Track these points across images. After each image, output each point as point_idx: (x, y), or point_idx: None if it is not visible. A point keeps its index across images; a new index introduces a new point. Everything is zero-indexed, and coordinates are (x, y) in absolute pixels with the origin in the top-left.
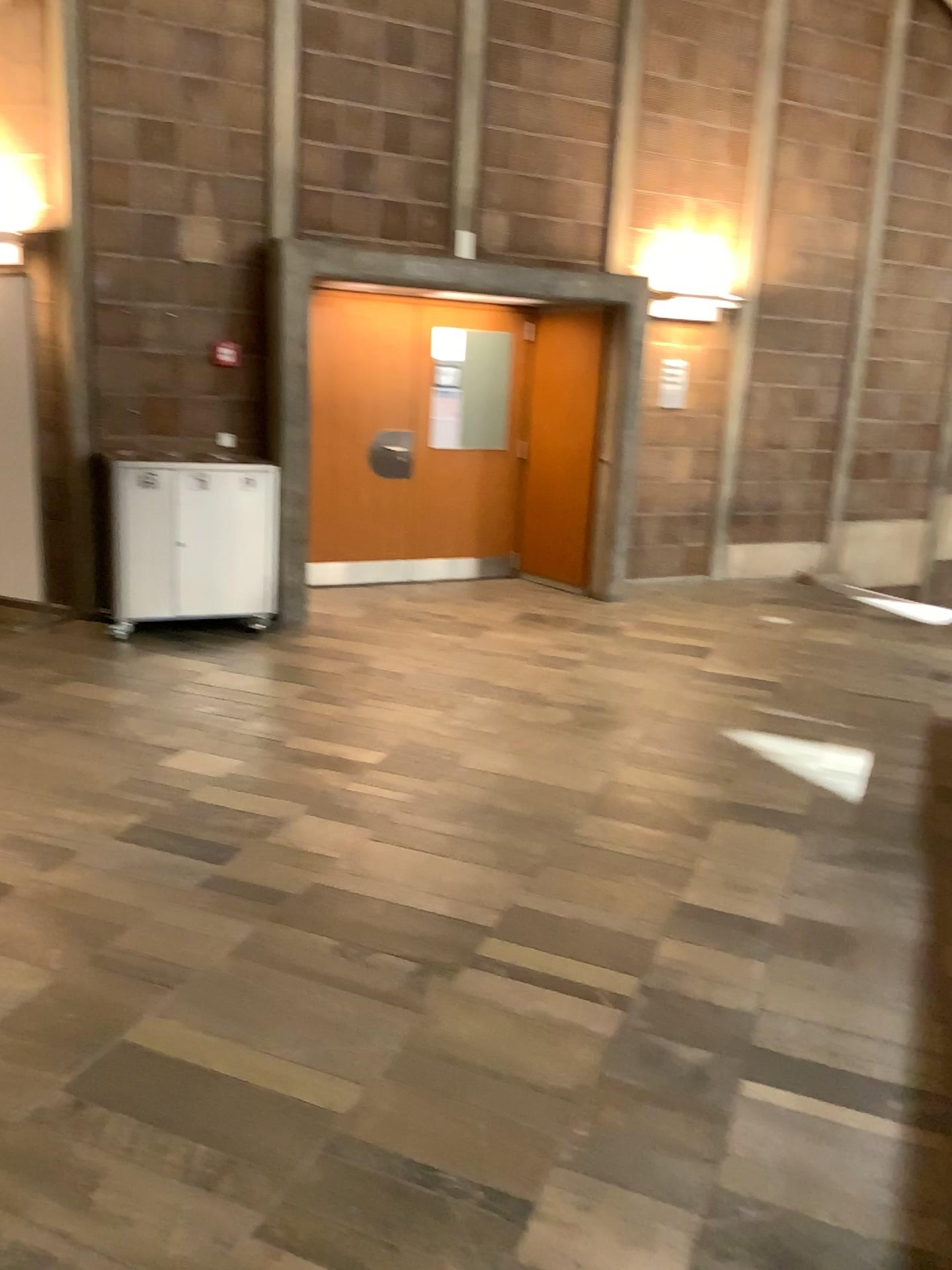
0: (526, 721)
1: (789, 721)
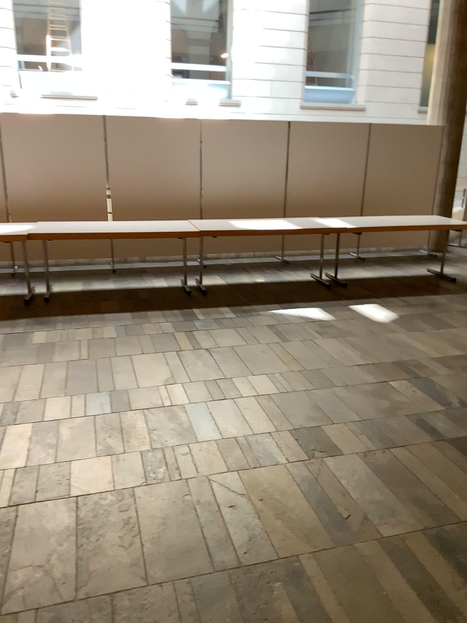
0: None
1: None
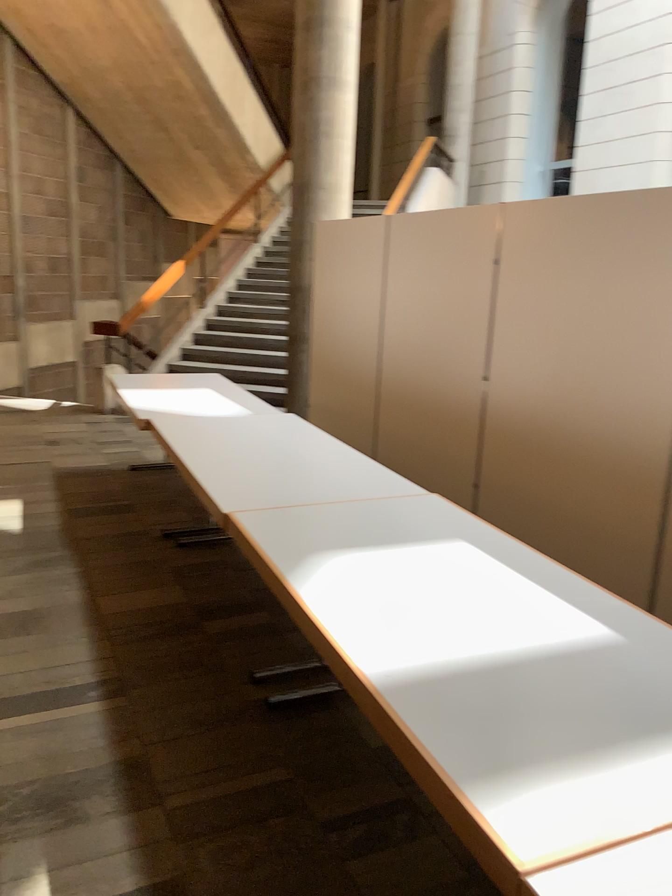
0: None
1: None
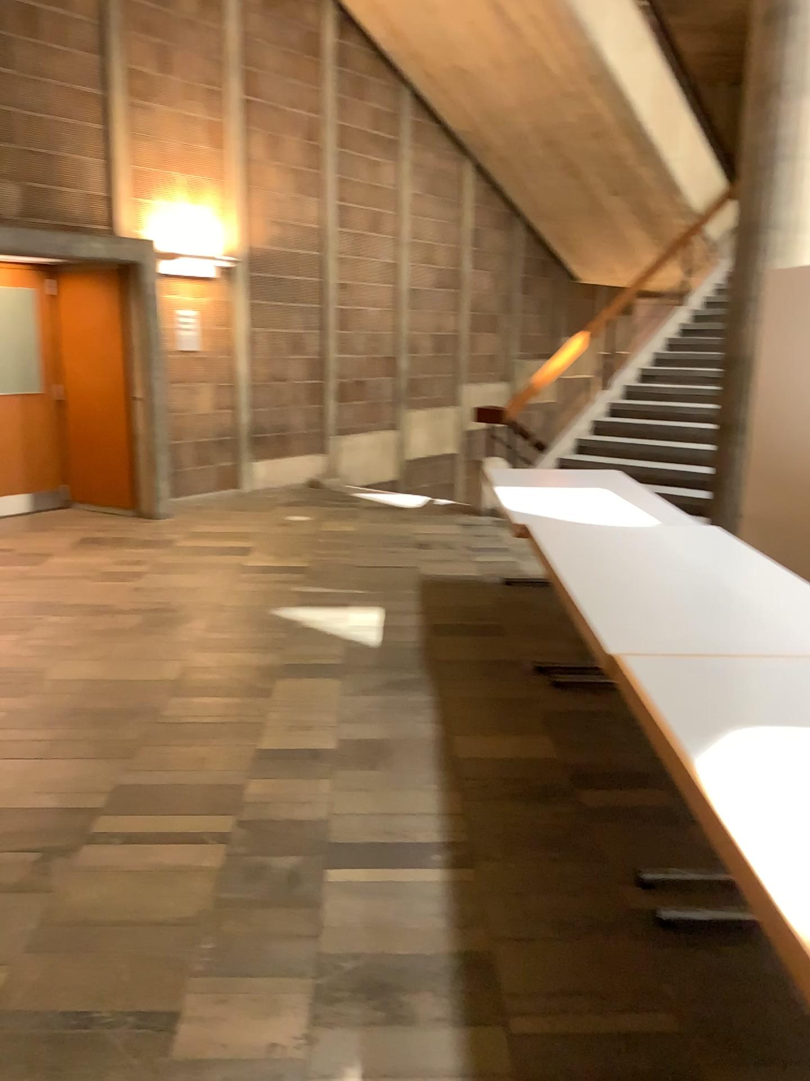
0: (100, 631)
1: (318, 595)
